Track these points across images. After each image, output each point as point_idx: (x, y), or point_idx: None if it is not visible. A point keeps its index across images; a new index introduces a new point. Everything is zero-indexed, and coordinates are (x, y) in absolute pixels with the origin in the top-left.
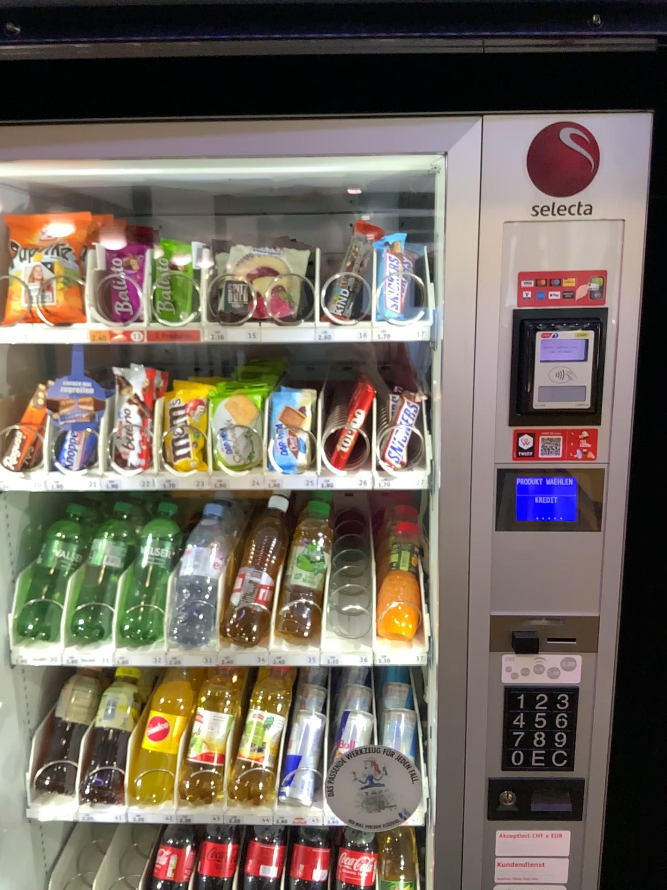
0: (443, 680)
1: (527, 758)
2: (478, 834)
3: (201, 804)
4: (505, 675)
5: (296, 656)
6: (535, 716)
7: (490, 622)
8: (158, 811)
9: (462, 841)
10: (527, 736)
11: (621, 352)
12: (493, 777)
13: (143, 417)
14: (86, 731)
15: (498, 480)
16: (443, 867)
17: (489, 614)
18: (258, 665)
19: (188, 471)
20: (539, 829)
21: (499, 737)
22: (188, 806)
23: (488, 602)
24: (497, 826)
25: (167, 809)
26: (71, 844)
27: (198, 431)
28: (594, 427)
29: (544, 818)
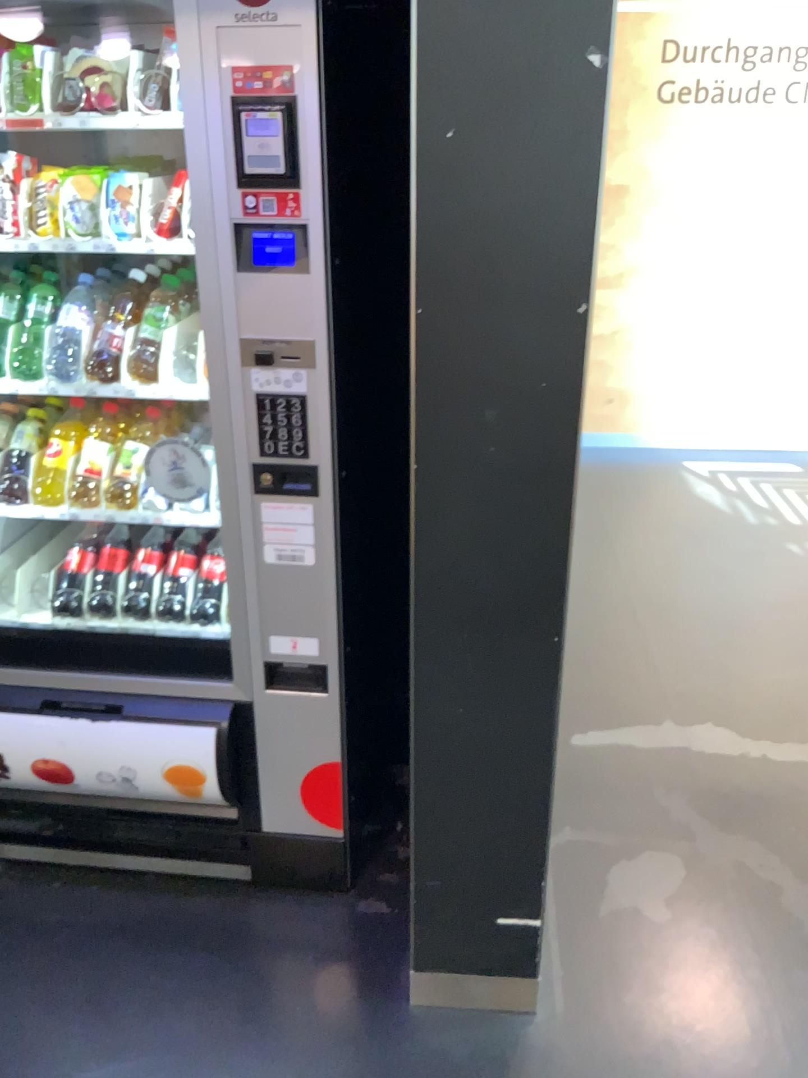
0: (210, 385)
1: (276, 447)
2: (246, 502)
3: (89, 509)
4: (255, 383)
5: (144, 391)
6: (278, 415)
7: (239, 342)
8: (58, 513)
9: (236, 507)
10: (275, 430)
11: (306, 129)
12: (254, 460)
13: (15, 195)
14: (6, 457)
15: (236, 232)
16: (225, 526)
17: (237, 335)
18: (118, 399)
19: (49, 239)
20: (291, 501)
21: (255, 430)
22: (79, 510)
23: (235, 326)
24: (260, 498)
25: (64, 512)
26: (5, 547)
27: (56, 207)
28: (297, 190)
29: (294, 493)
